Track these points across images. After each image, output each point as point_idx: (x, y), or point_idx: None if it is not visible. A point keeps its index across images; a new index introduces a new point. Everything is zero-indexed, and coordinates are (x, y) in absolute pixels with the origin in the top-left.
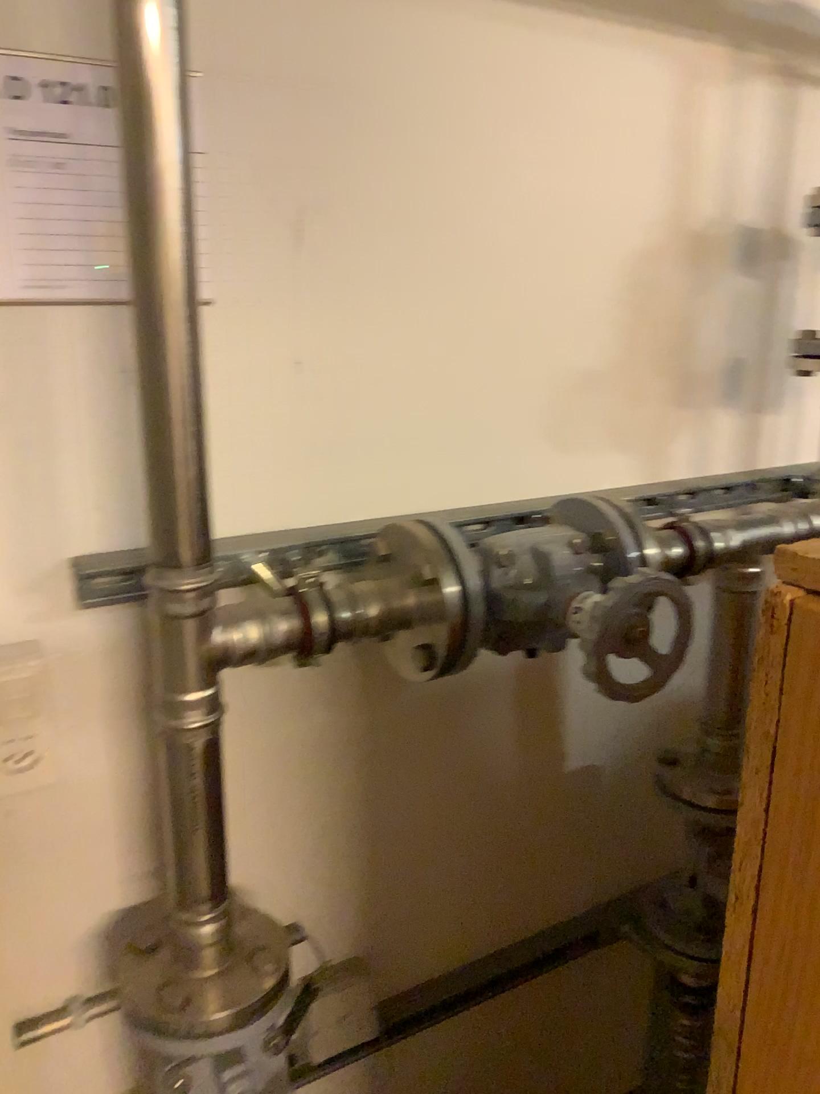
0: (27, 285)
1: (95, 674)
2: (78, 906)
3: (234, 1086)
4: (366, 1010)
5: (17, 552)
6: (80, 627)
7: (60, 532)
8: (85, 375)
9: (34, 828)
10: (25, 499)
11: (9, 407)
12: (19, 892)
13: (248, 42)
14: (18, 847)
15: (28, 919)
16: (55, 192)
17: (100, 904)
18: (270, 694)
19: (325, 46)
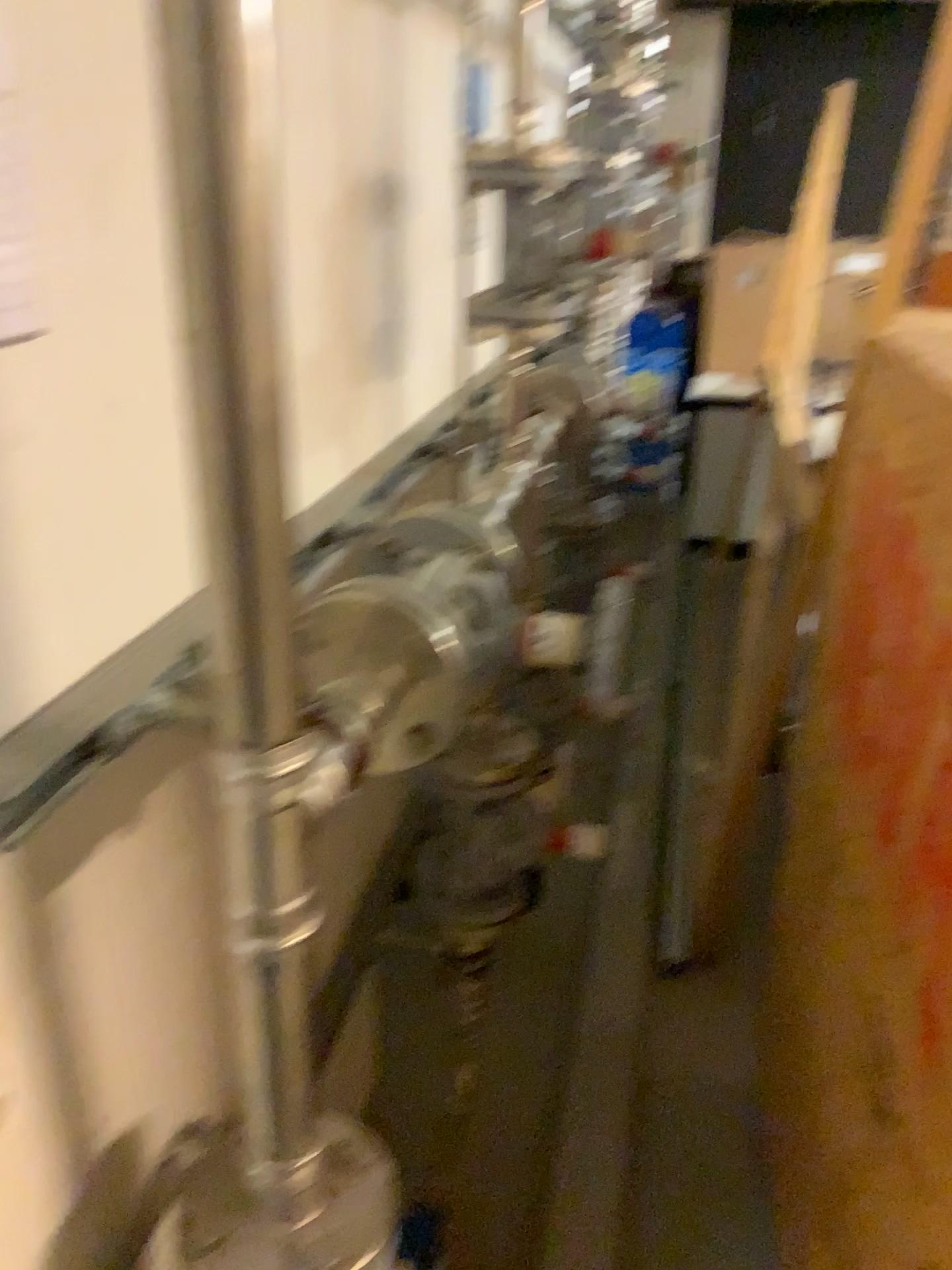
0: None
1: None
2: None
3: None
4: None
5: None
6: None
7: None
8: None
9: None
10: None
11: None
12: None
13: None
14: None
15: None
16: None
17: (19, 1253)
18: (130, 864)
19: None
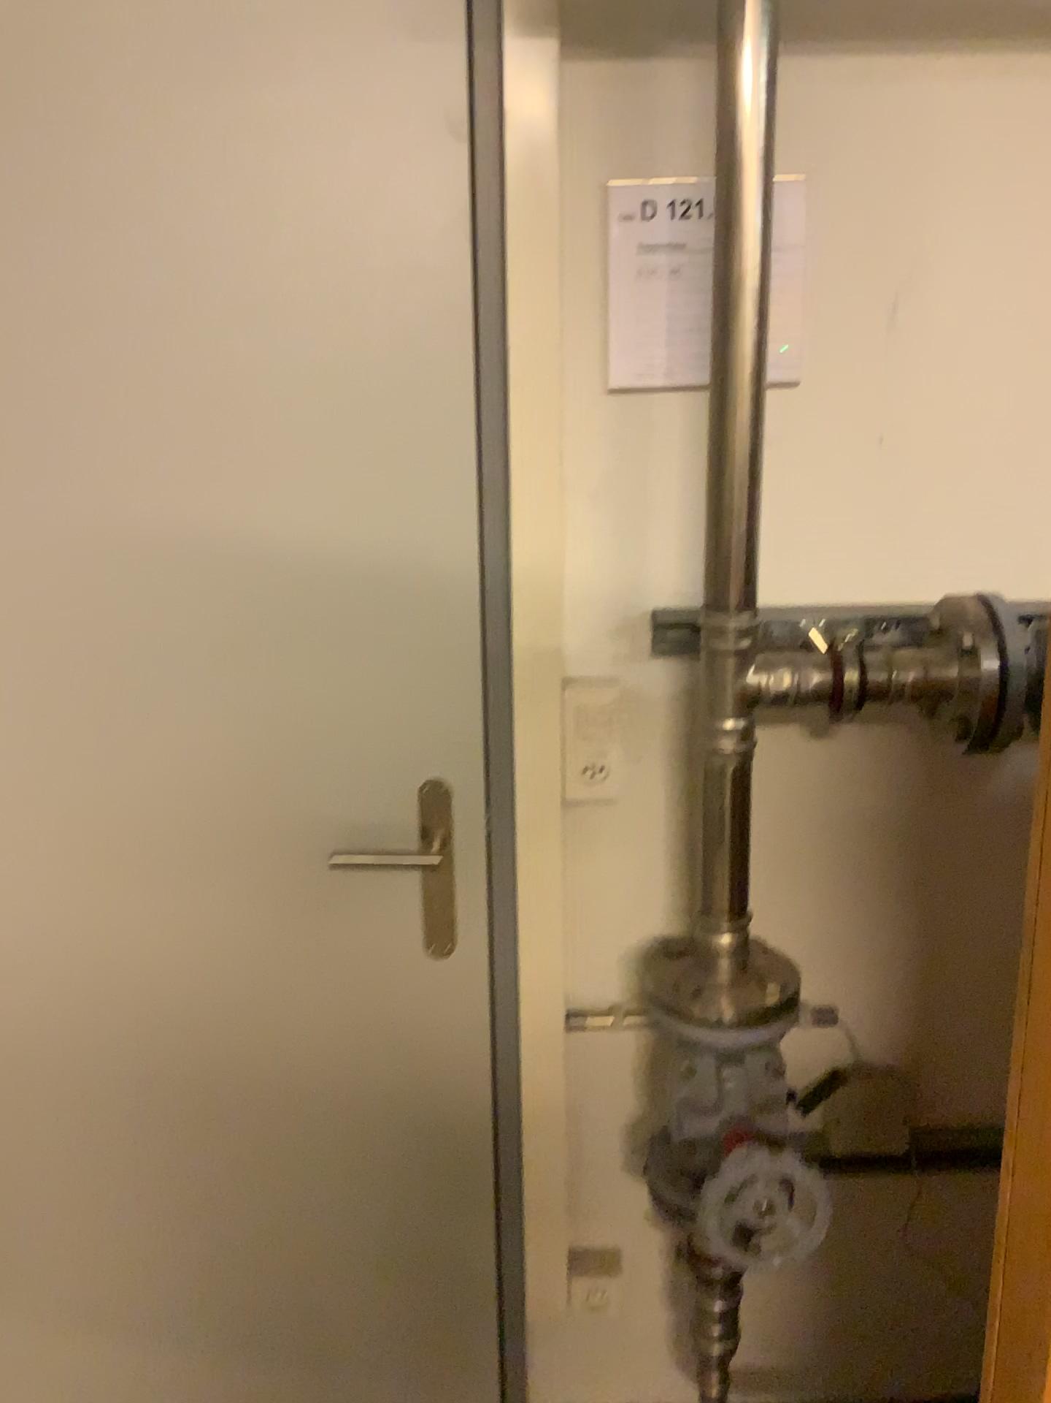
0: (639, 374)
1: (661, 713)
2: (629, 920)
3: (732, 1085)
4: (895, 1117)
5: (610, 599)
6: (653, 669)
7: (645, 585)
8: (678, 450)
9: (600, 839)
10: (620, 554)
11: (616, 476)
12: (582, 892)
13: (851, 144)
14: (586, 852)
15: (587, 918)
16: (668, 295)
17: (647, 925)
18: (821, 765)
19: (931, 134)
